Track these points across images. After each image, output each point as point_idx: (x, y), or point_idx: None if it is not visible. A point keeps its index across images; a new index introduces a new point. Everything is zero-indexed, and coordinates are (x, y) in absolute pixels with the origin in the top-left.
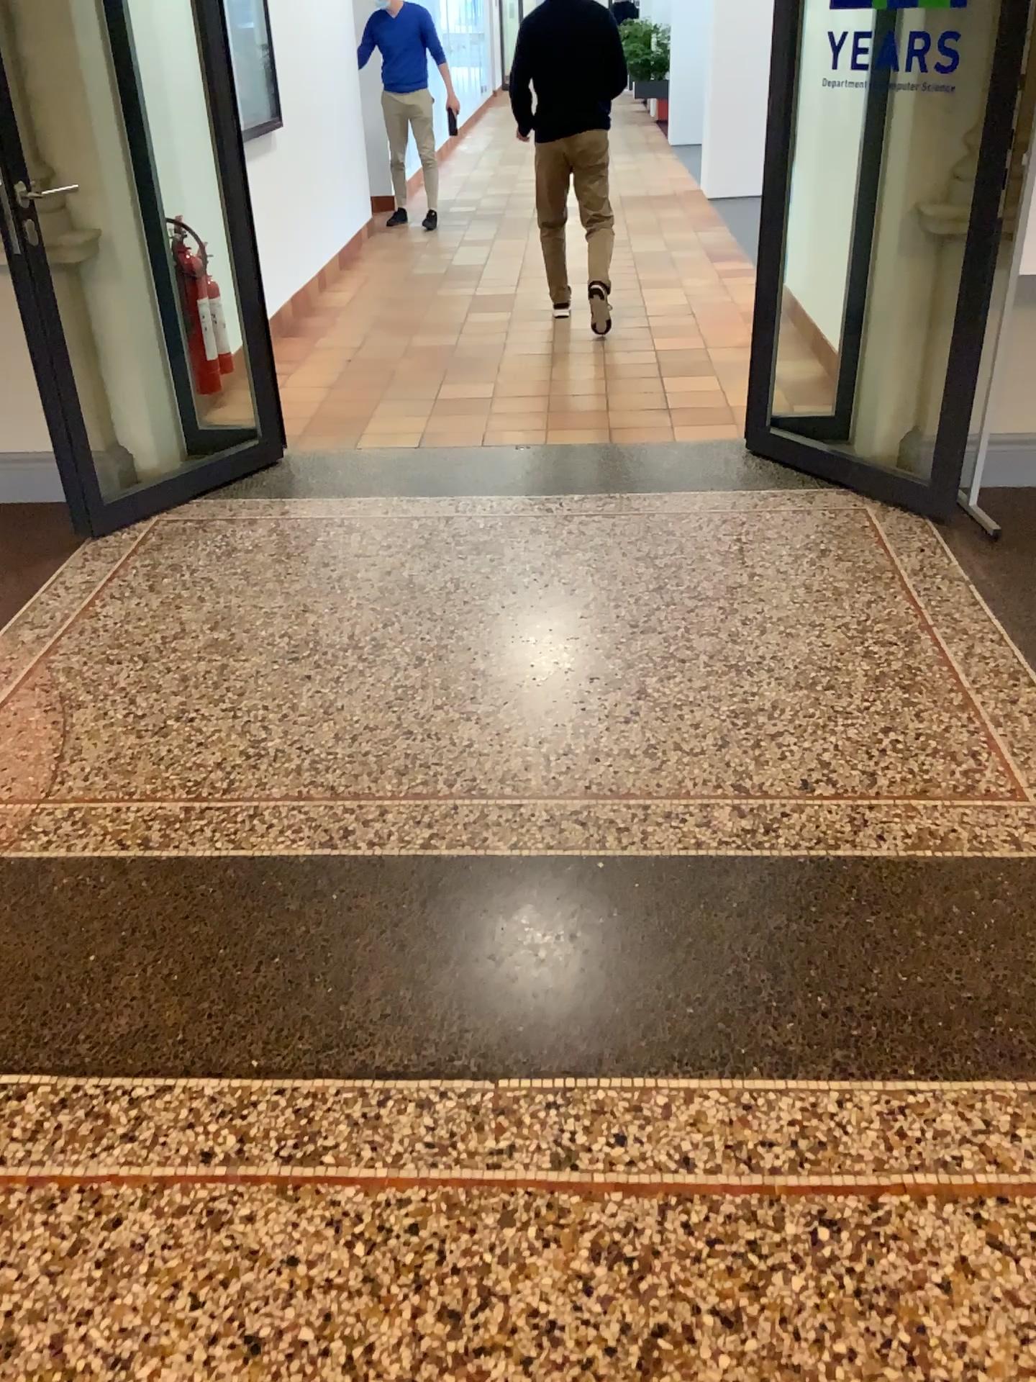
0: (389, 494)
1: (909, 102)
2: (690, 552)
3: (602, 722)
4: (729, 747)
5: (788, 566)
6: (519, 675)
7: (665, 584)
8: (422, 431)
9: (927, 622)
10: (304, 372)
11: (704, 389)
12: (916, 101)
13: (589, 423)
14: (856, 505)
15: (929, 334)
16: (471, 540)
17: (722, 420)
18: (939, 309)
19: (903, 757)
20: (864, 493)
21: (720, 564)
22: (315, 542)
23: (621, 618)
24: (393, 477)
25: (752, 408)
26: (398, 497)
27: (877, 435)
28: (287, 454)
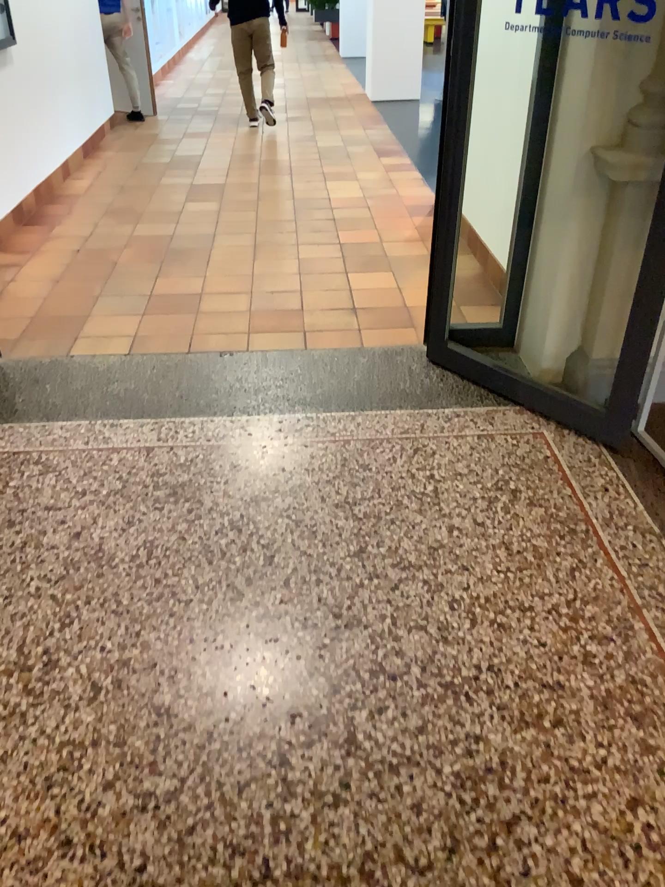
0: (93, 416)
1: (587, 49)
2: (385, 495)
3: (304, 800)
4: (457, 848)
5: (481, 512)
6: (209, 712)
7: (363, 545)
8: (133, 335)
9: (633, 598)
10: (33, 268)
11: (384, 289)
12: (595, 48)
13: (284, 327)
14: (532, 425)
15: (598, 269)
16: (169, 481)
17: (401, 322)
18: (612, 248)
19: (661, 860)
20: (539, 412)
21: (416, 511)
22: (8, 486)
23: (321, 601)
24: (100, 394)
25: (430, 322)
26: (102, 421)
27: (546, 354)
28: (1, 366)
